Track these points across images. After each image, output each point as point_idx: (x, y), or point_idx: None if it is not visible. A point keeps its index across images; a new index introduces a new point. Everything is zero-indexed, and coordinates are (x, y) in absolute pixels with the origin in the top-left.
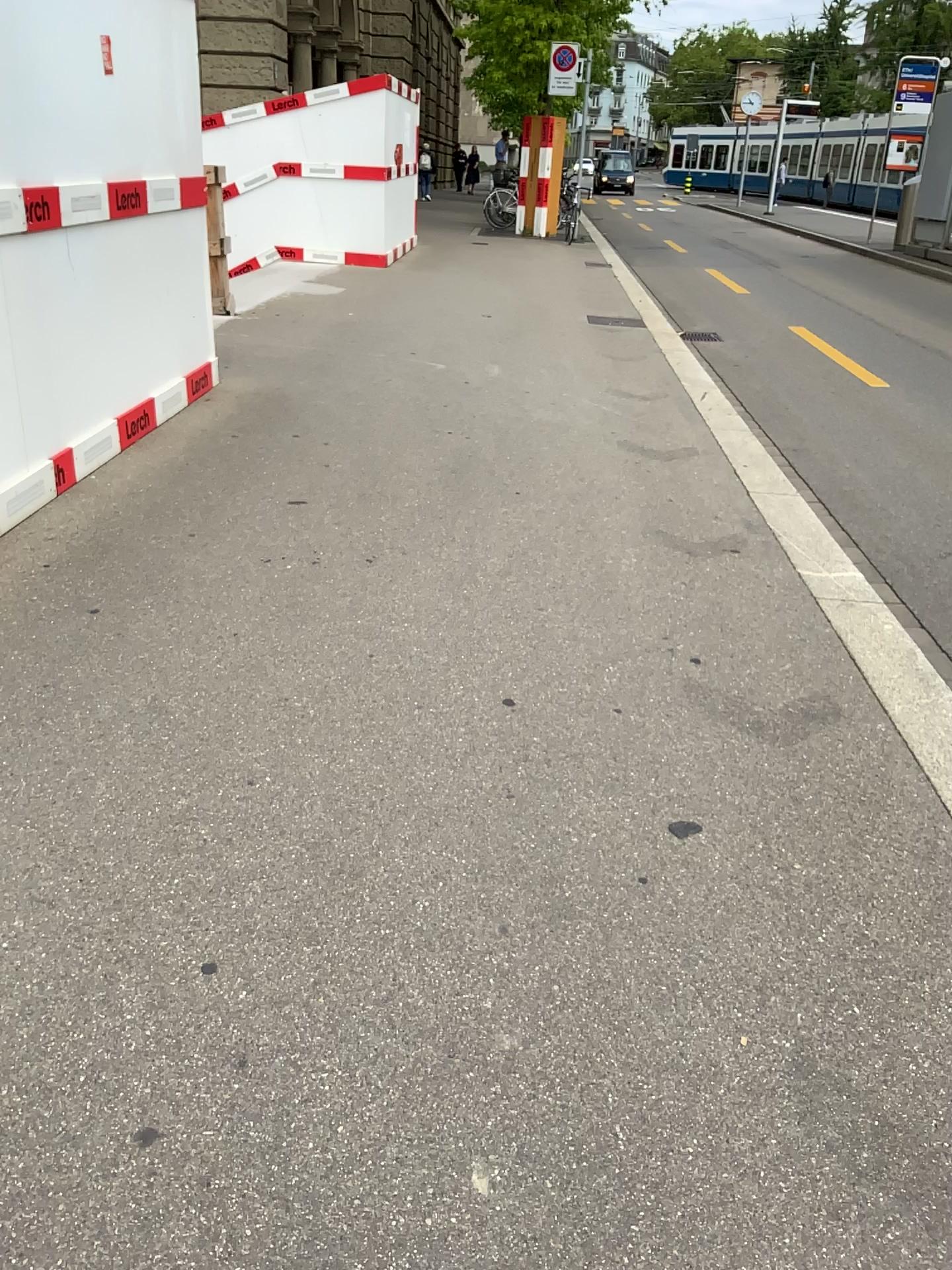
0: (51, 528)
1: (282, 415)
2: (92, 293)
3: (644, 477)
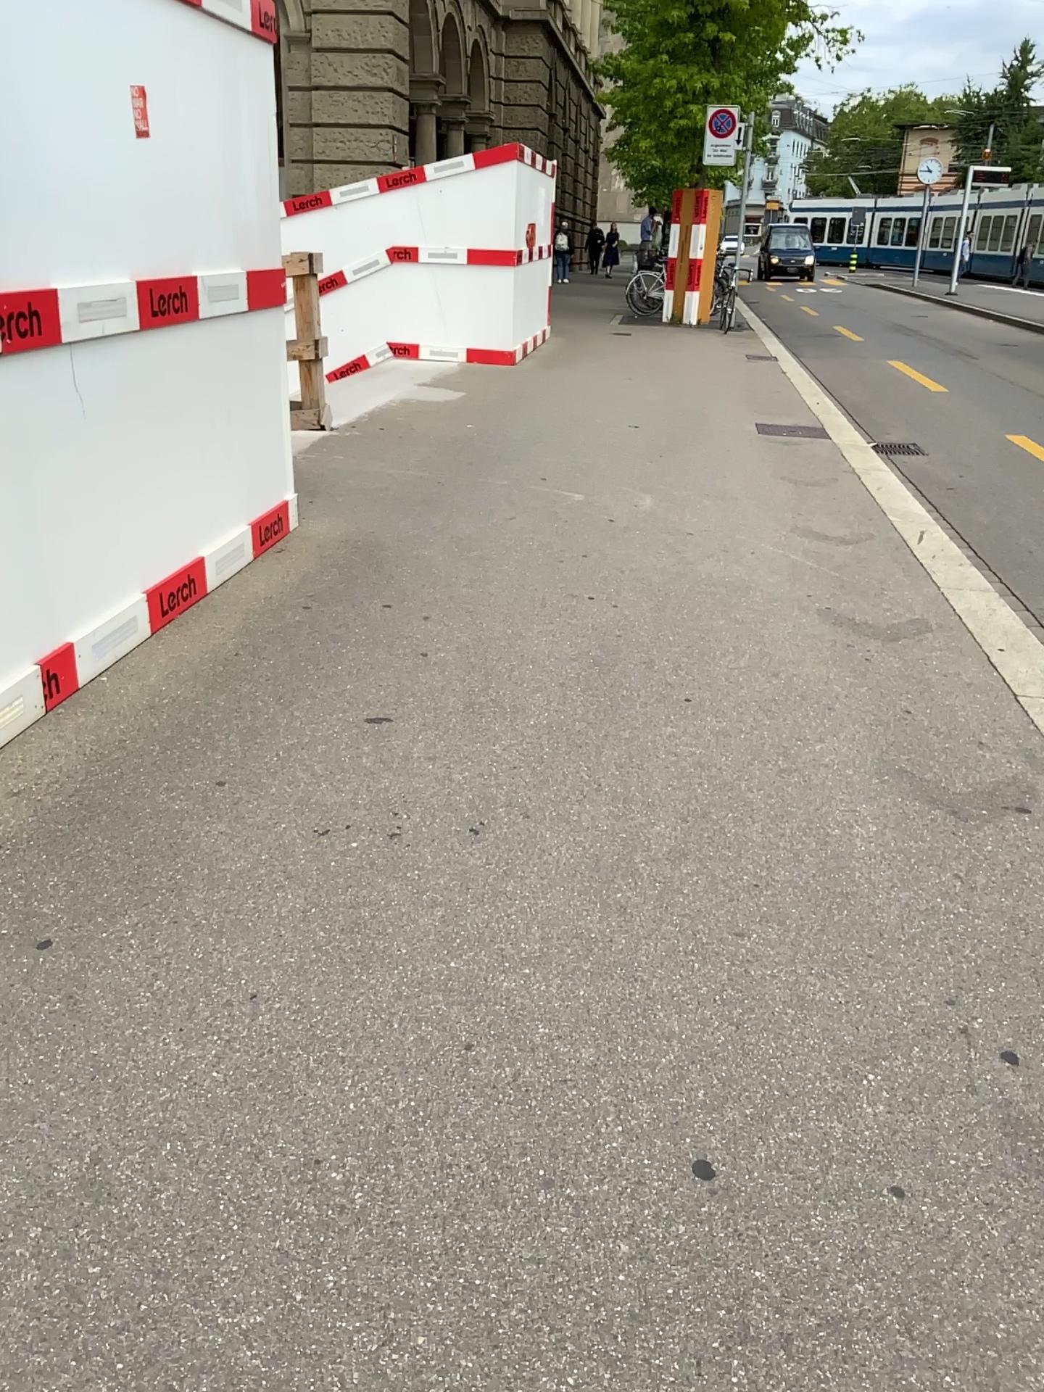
0: (26, 772)
1: (372, 577)
2: (109, 432)
3: (866, 677)
